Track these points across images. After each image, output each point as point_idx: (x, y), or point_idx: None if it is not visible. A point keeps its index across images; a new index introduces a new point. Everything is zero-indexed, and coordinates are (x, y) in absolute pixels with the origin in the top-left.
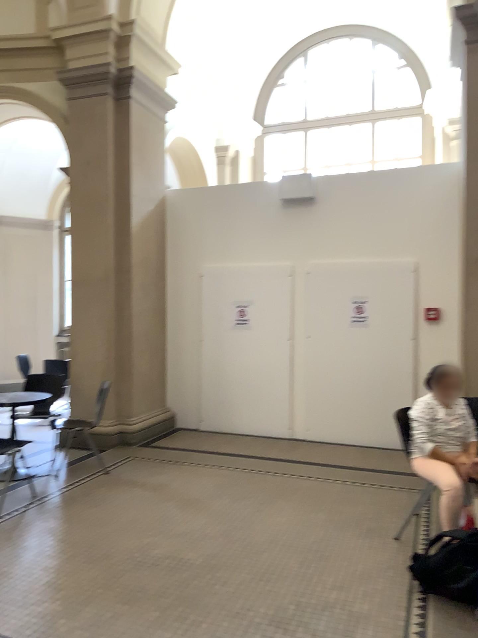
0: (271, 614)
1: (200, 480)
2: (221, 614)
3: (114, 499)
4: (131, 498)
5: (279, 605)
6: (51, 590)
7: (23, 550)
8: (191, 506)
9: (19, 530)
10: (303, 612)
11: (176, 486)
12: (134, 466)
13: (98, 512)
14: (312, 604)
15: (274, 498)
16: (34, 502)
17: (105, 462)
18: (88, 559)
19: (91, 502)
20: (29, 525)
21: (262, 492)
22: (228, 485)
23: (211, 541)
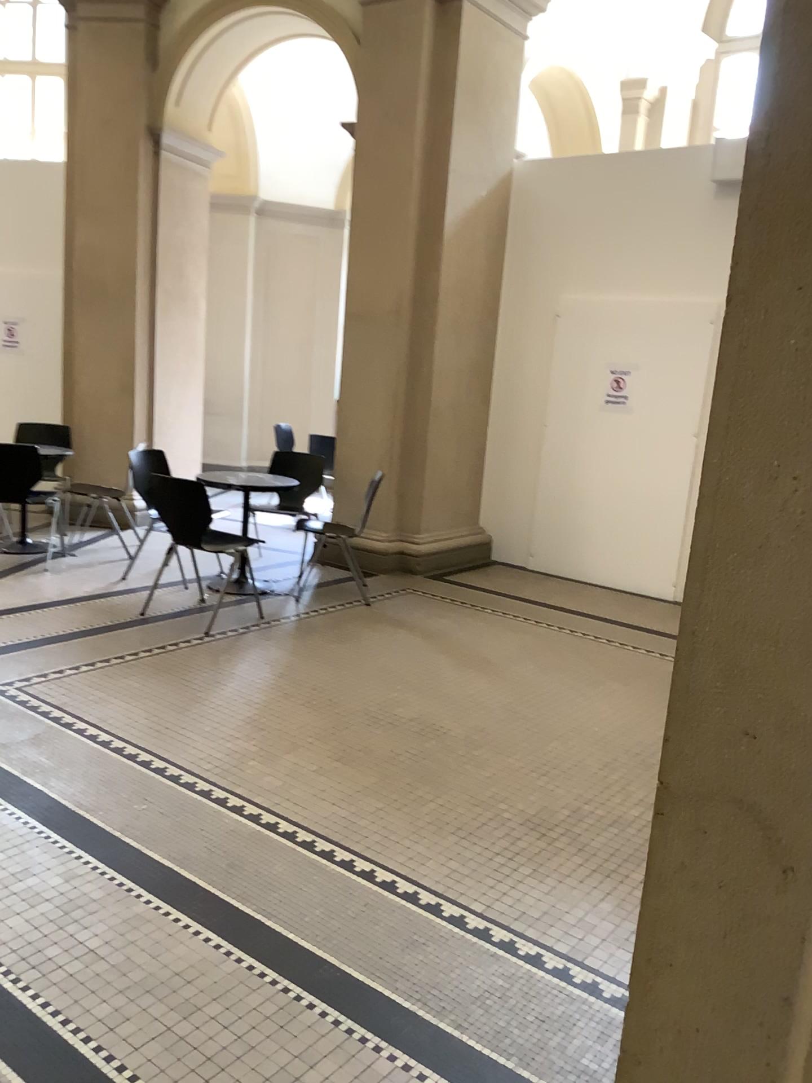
0: (529, 813)
1: (498, 635)
2: (460, 799)
3: (365, 638)
4: (390, 641)
5: (547, 807)
6: (248, 728)
7: (227, 677)
8: (470, 665)
9: (228, 655)
10: (577, 821)
11: (461, 637)
12: (408, 602)
13: (337, 651)
14: (595, 815)
15: (602, 676)
16: (257, 624)
17: (368, 590)
18: (306, 703)
19: (332, 637)
20: (244, 651)
21: (589, 666)
22: (539, 648)
23: (481, 713)
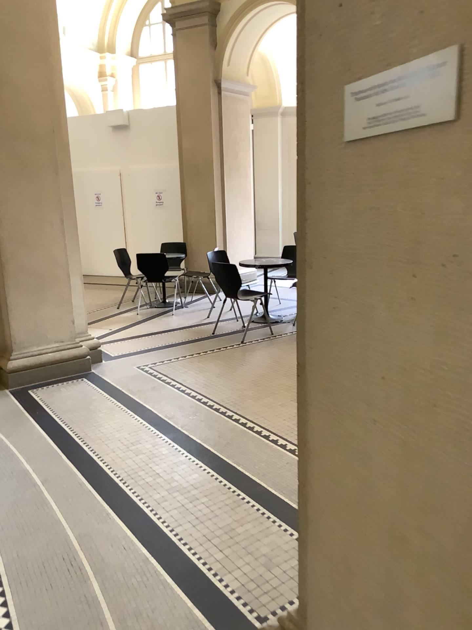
0: None
1: None
2: None
3: None
4: None
5: None
6: (251, 384)
7: (247, 361)
8: None
9: (251, 351)
10: None
11: None
12: None
13: None
14: None
15: None
16: (269, 336)
17: None
18: (283, 373)
19: None
20: (259, 349)
21: None
22: None
23: None
